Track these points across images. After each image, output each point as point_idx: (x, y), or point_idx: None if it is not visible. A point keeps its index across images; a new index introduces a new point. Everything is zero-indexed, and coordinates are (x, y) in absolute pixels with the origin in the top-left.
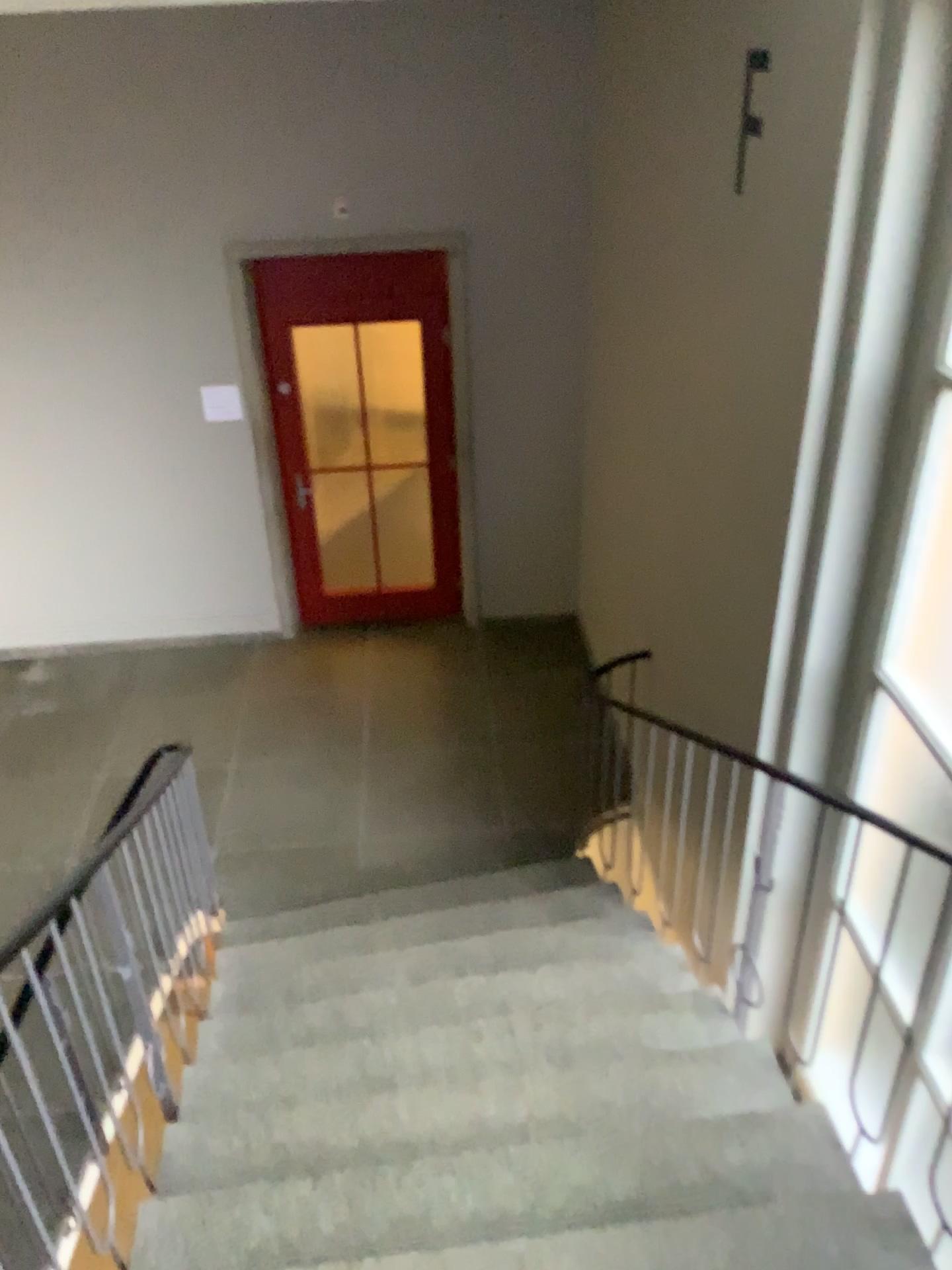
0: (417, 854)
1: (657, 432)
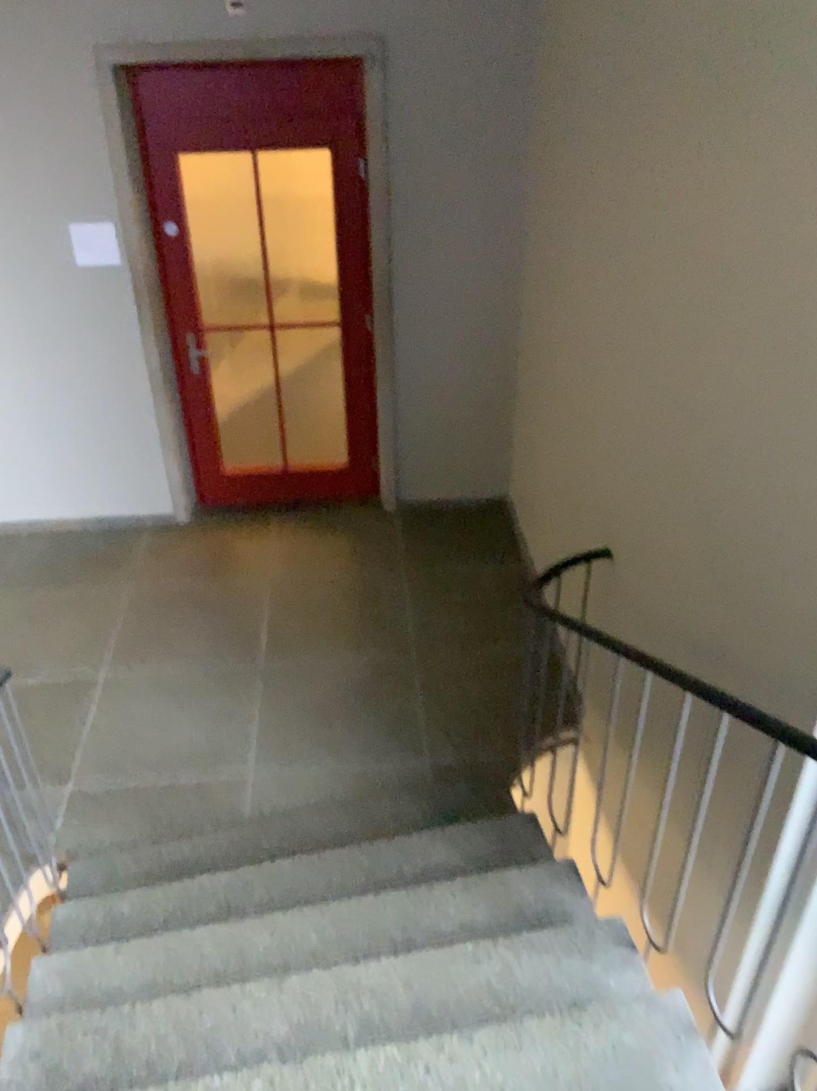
0: (315, 799)
1: (632, 268)
